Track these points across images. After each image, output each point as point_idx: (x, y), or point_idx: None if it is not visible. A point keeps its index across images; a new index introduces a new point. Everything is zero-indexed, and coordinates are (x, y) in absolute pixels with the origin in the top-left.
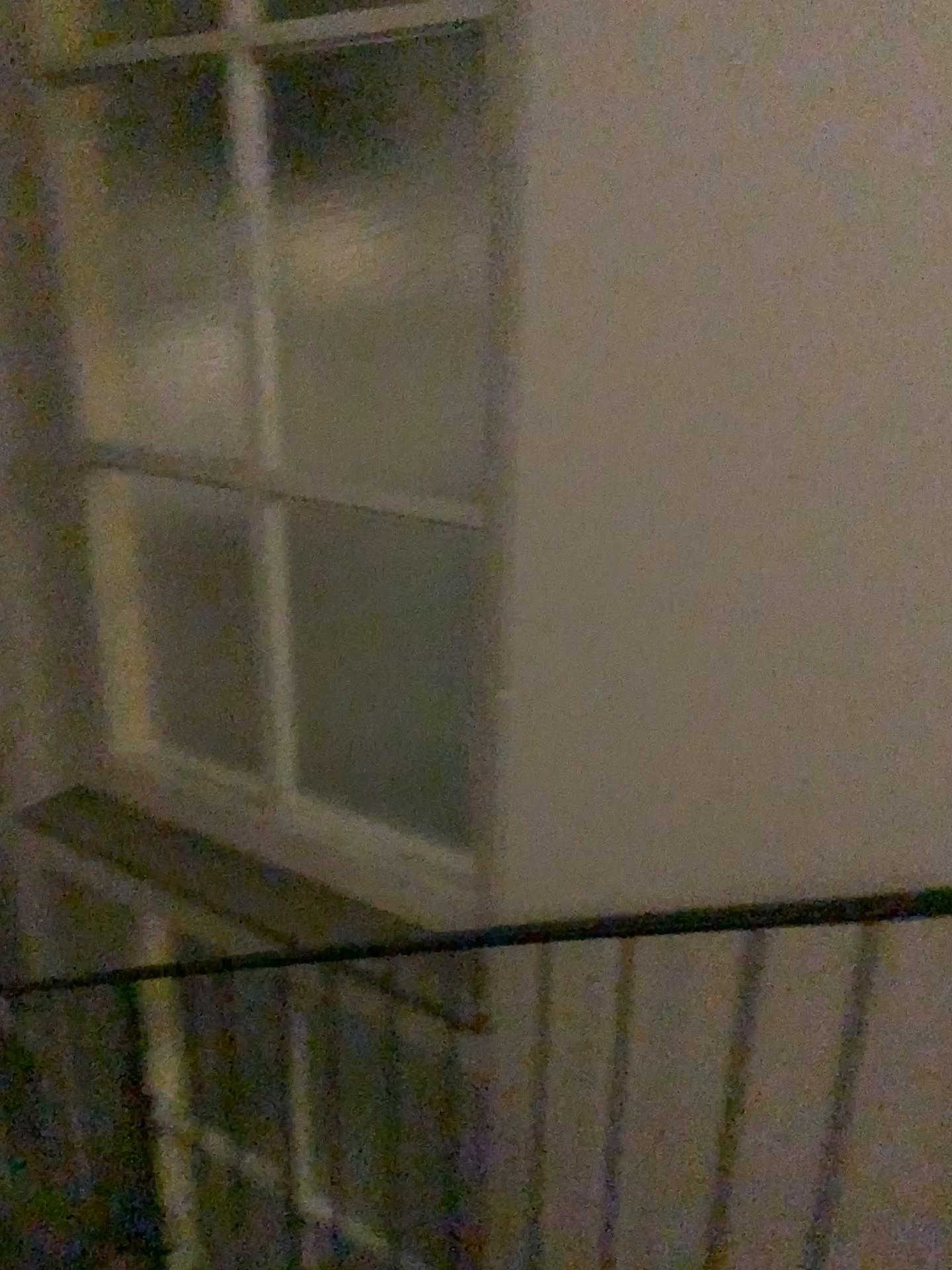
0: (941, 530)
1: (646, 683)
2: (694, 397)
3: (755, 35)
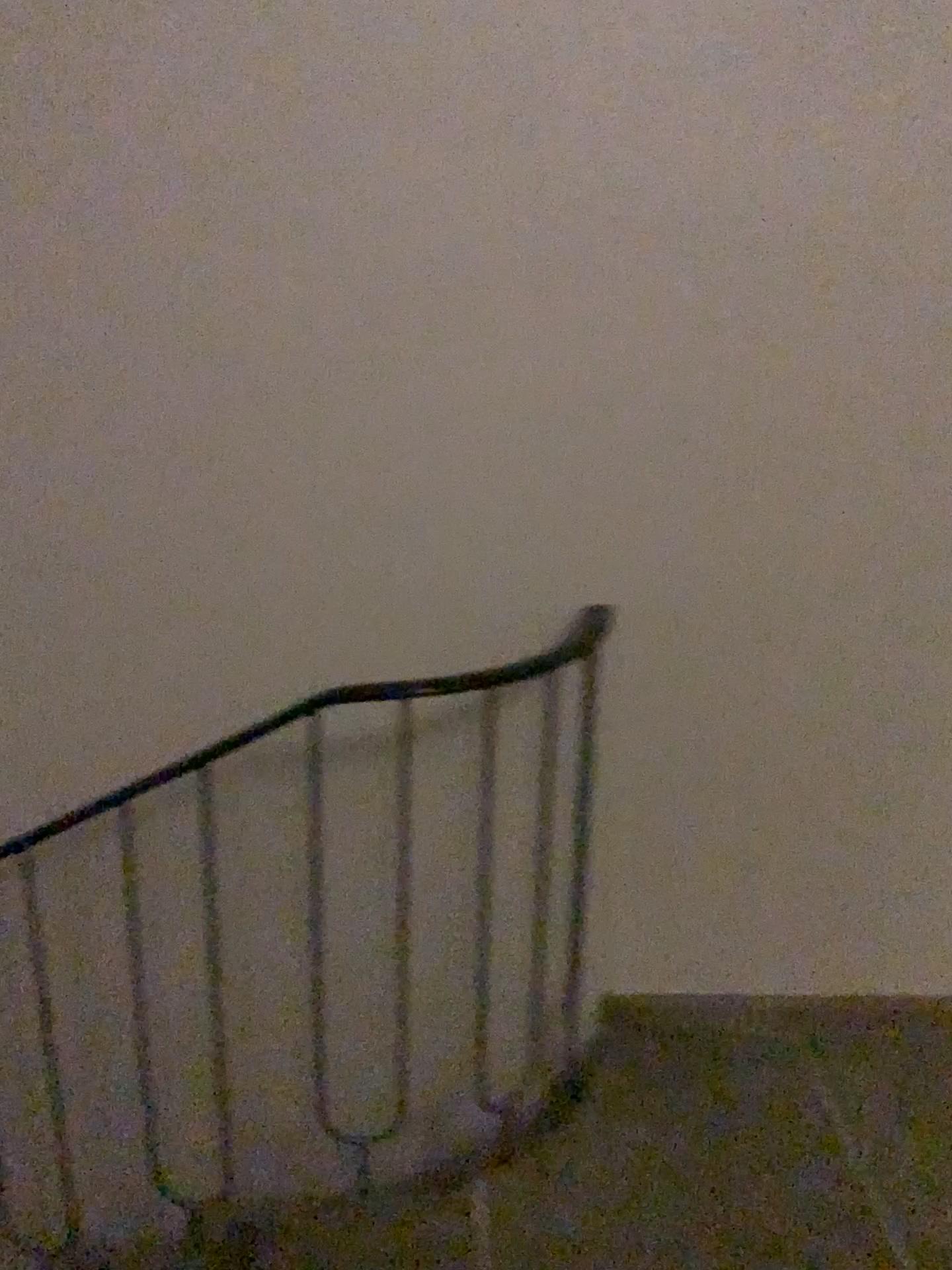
0: (216, 511)
1: (10, 667)
2: (9, 424)
3: (8, 140)
